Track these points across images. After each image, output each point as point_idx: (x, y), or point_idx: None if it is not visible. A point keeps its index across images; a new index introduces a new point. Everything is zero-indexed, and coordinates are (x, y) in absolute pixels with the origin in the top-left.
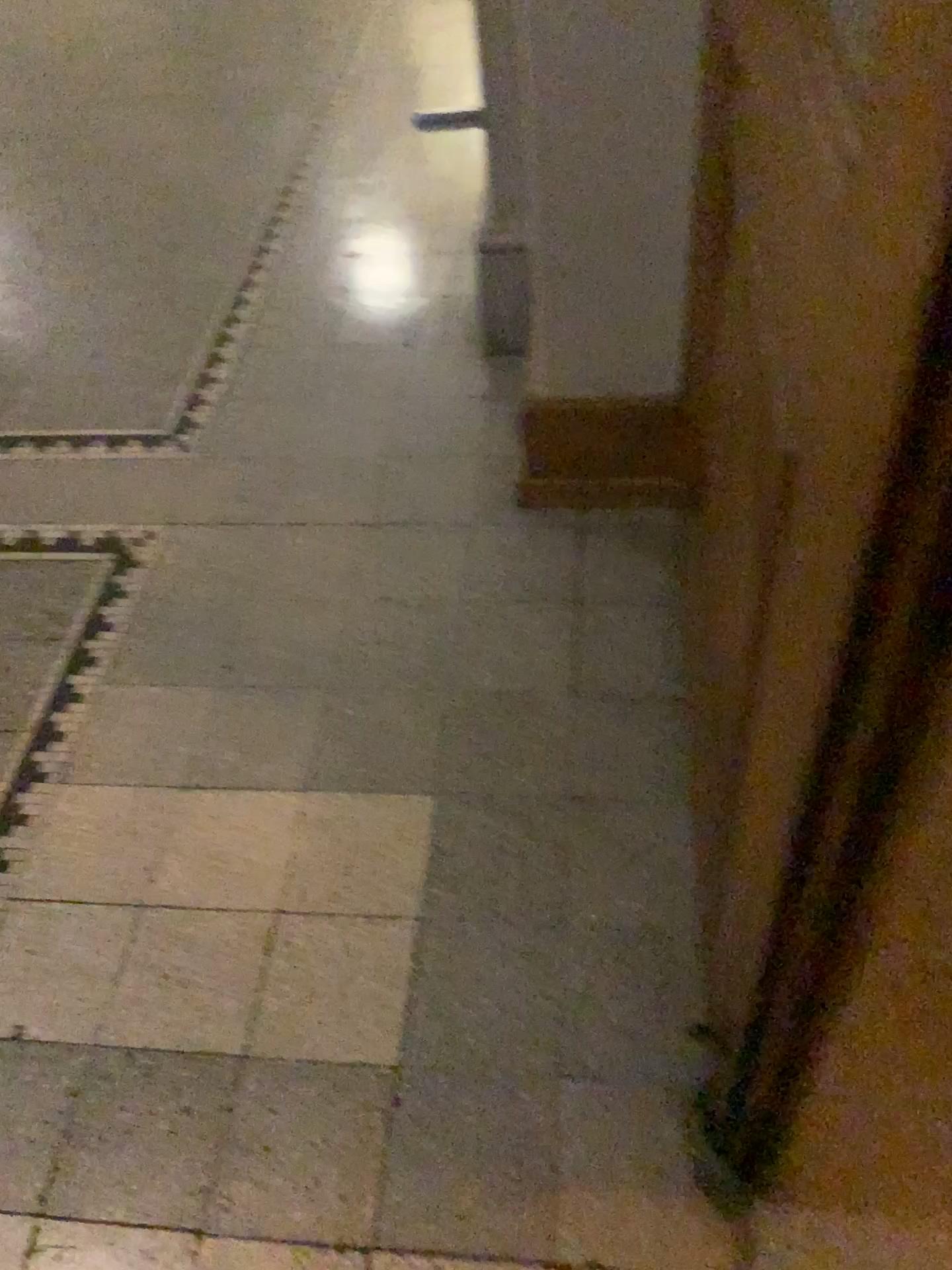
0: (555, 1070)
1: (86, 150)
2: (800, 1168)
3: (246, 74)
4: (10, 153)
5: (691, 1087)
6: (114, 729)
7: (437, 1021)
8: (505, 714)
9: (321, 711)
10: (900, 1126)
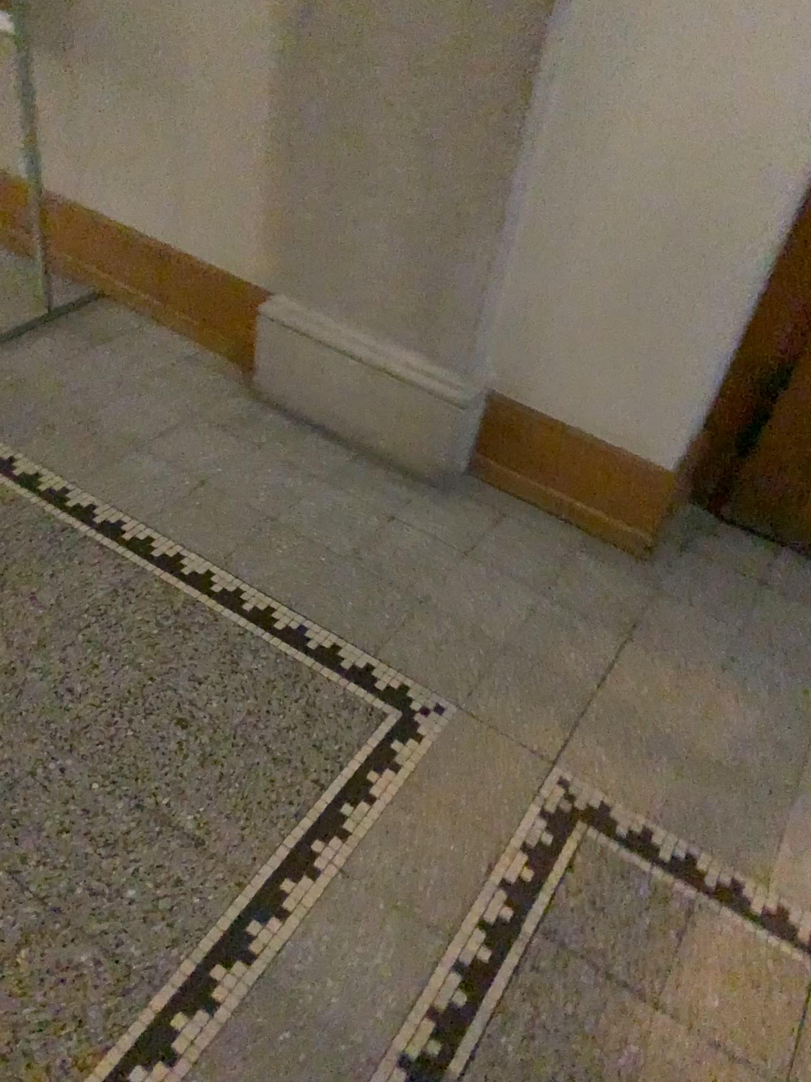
0: None
1: None
2: None
3: None
4: None
5: None
6: None
7: None
8: None
9: None
10: None
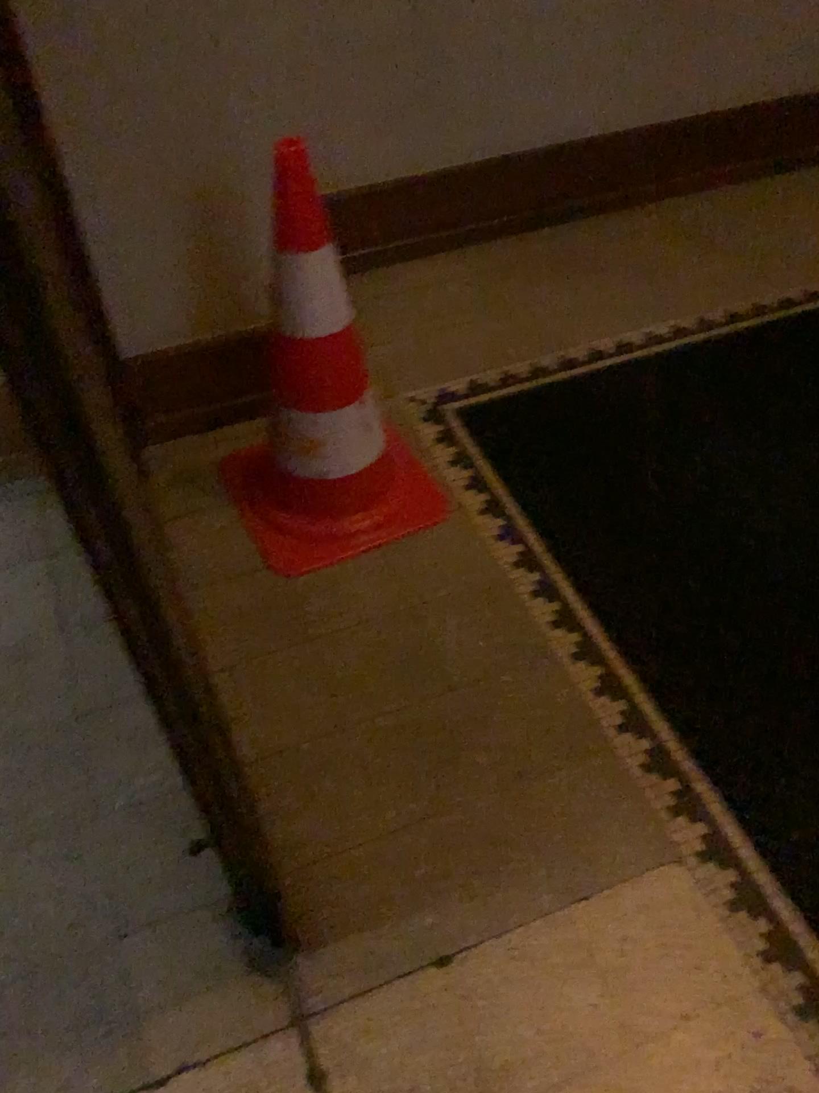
0: (119, 932)
1: None
2: (323, 917)
3: None
4: None
5: (229, 895)
6: None
7: (7, 939)
8: (11, 664)
9: None
10: (386, 854)
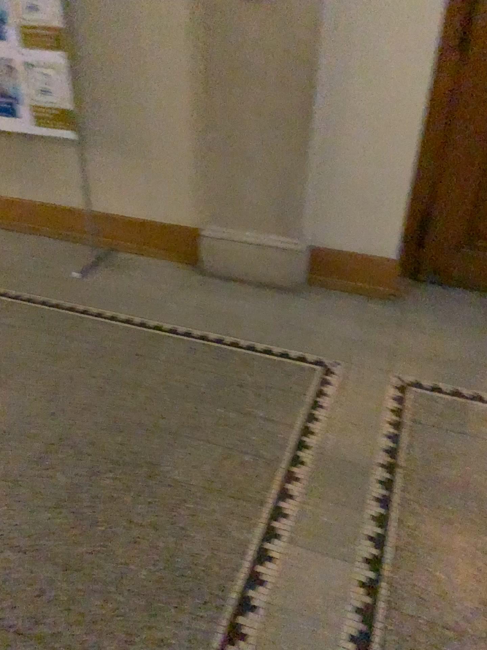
0: None
1: None
2: None
3: None
4: None
5: None
6: None
7: None
8: None
9: None
10: None
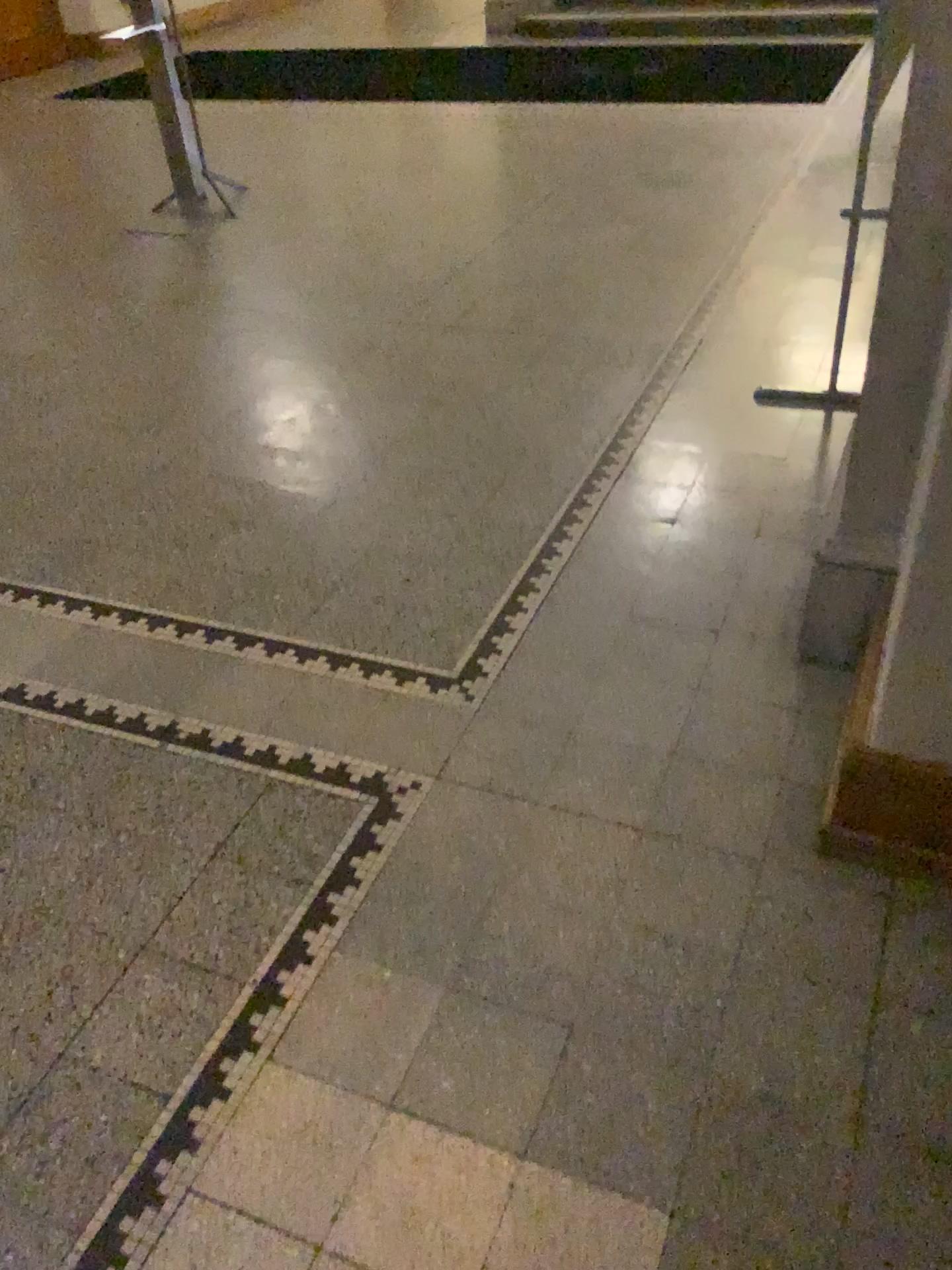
0: None
1: (434, 372)
2: None
3: (595, 321)
4: (367, 364)
5: None
6: (333, 1007)
7: None
8: (766, 1123)
9: (554, 1051)
10: None
